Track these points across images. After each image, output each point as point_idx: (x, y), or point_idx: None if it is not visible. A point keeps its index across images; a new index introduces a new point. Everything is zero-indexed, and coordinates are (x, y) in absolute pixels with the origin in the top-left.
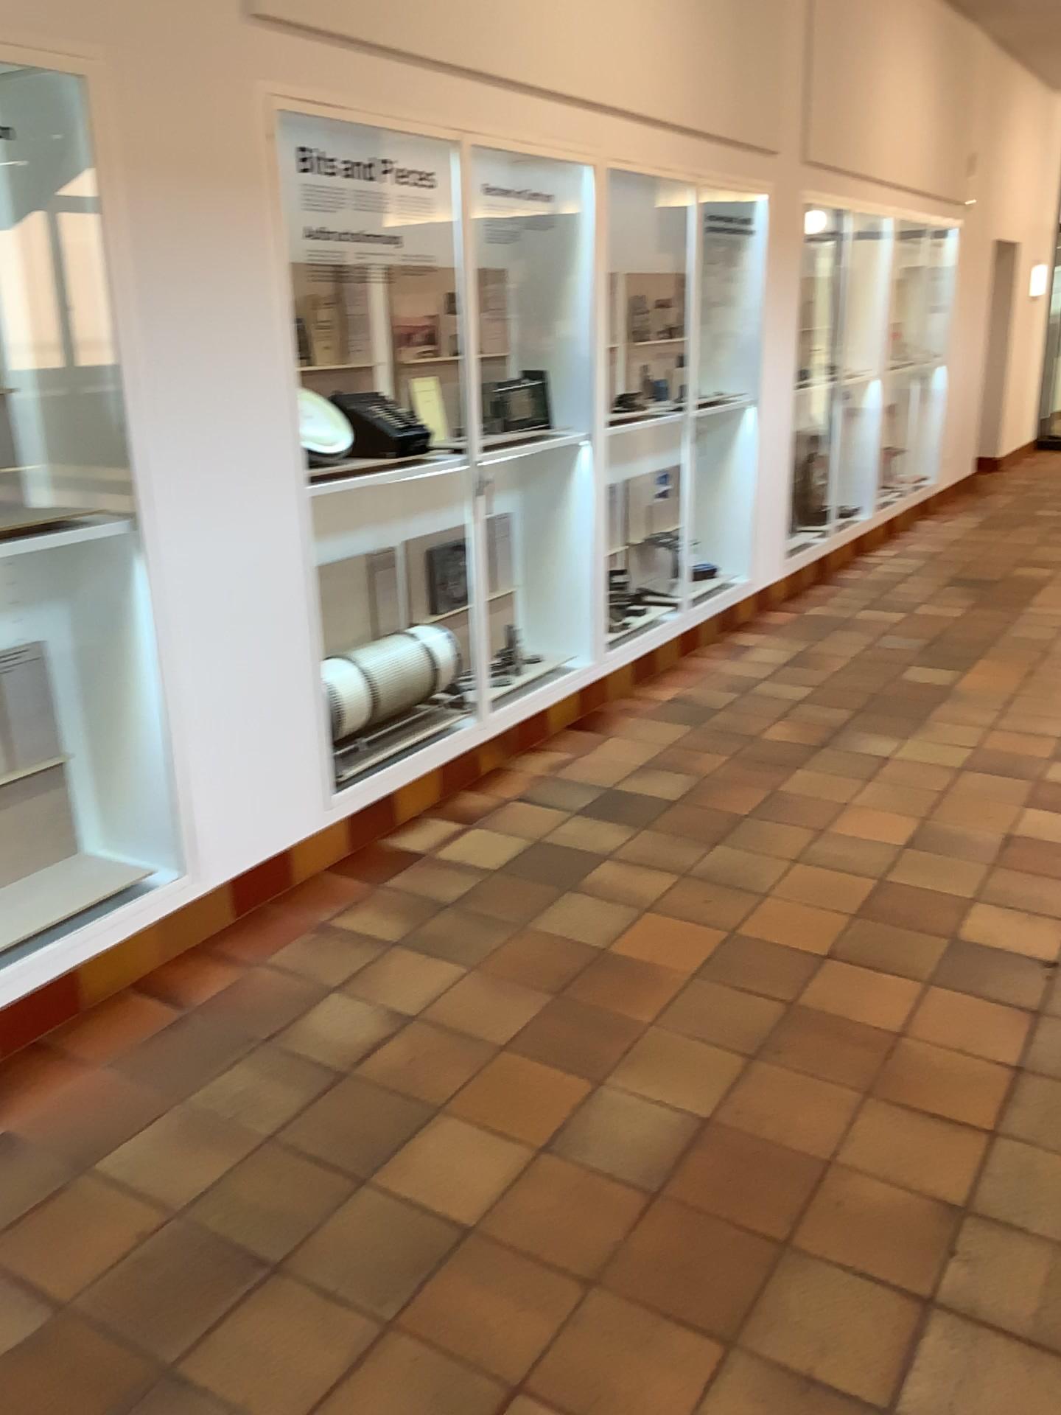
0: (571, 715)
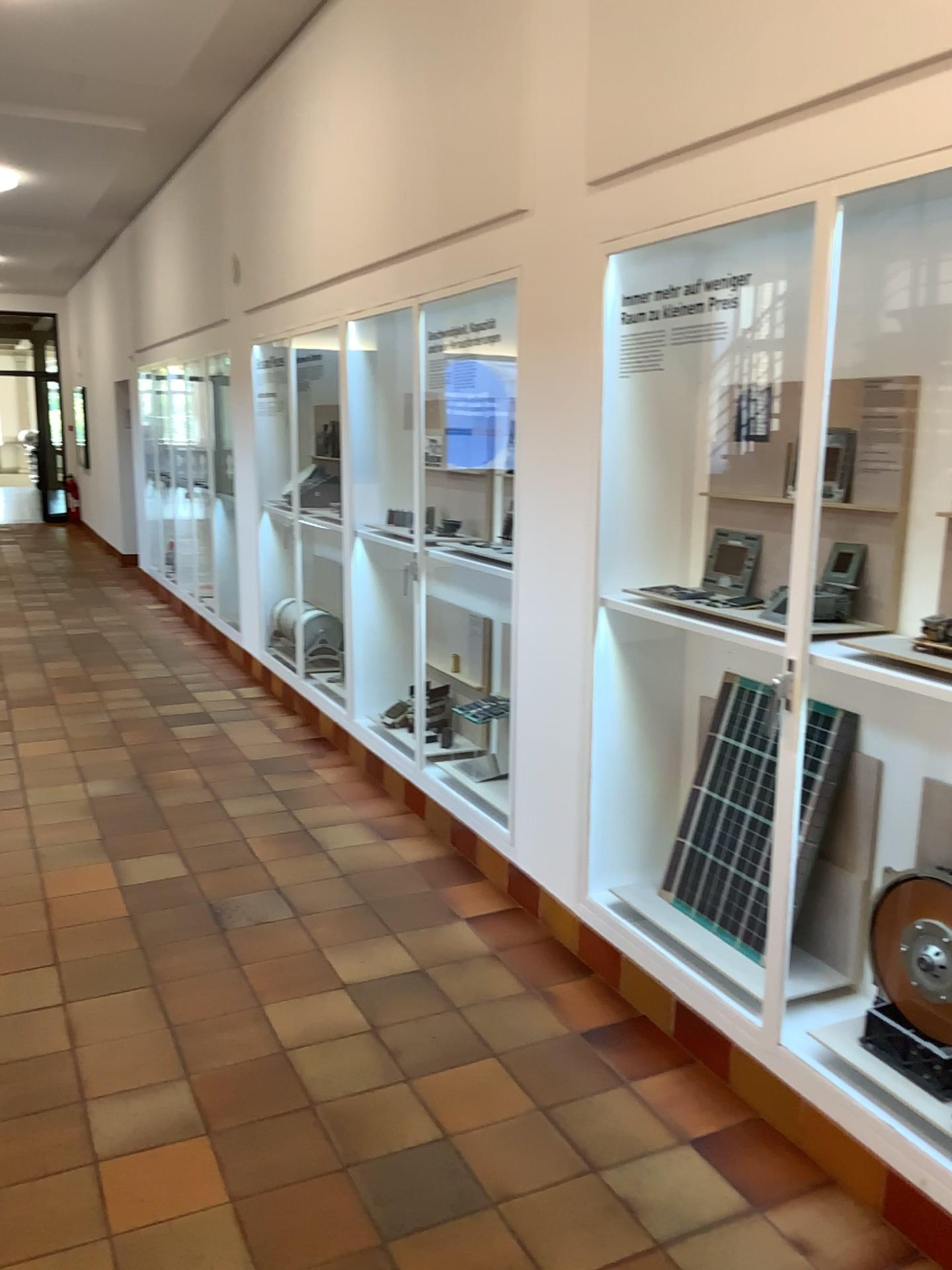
0: (332, 736)
